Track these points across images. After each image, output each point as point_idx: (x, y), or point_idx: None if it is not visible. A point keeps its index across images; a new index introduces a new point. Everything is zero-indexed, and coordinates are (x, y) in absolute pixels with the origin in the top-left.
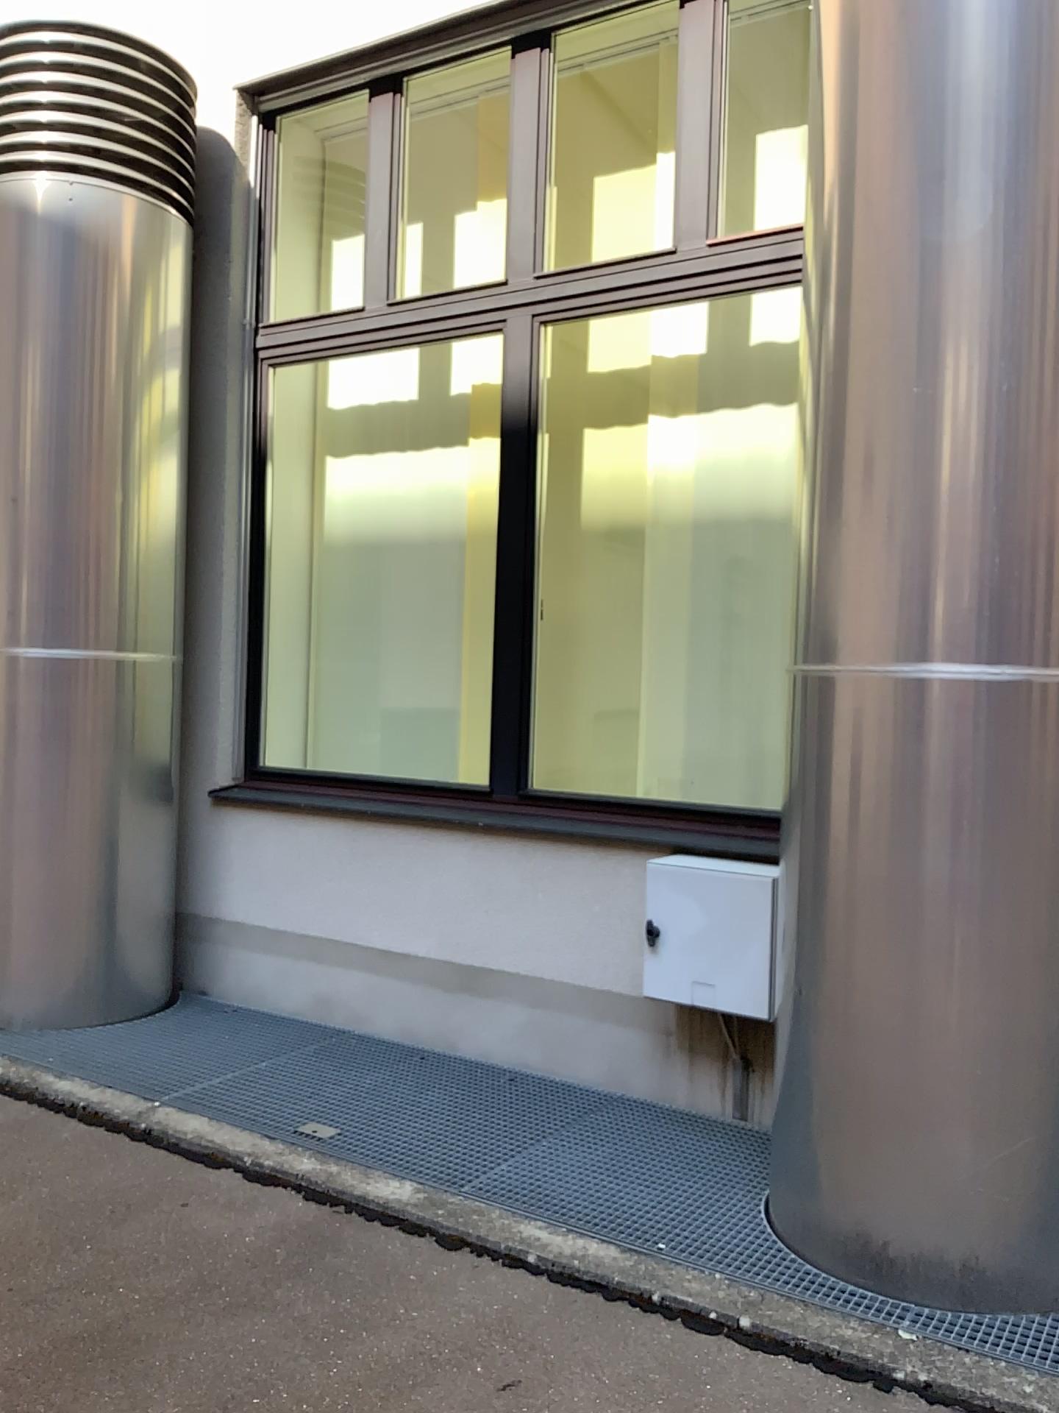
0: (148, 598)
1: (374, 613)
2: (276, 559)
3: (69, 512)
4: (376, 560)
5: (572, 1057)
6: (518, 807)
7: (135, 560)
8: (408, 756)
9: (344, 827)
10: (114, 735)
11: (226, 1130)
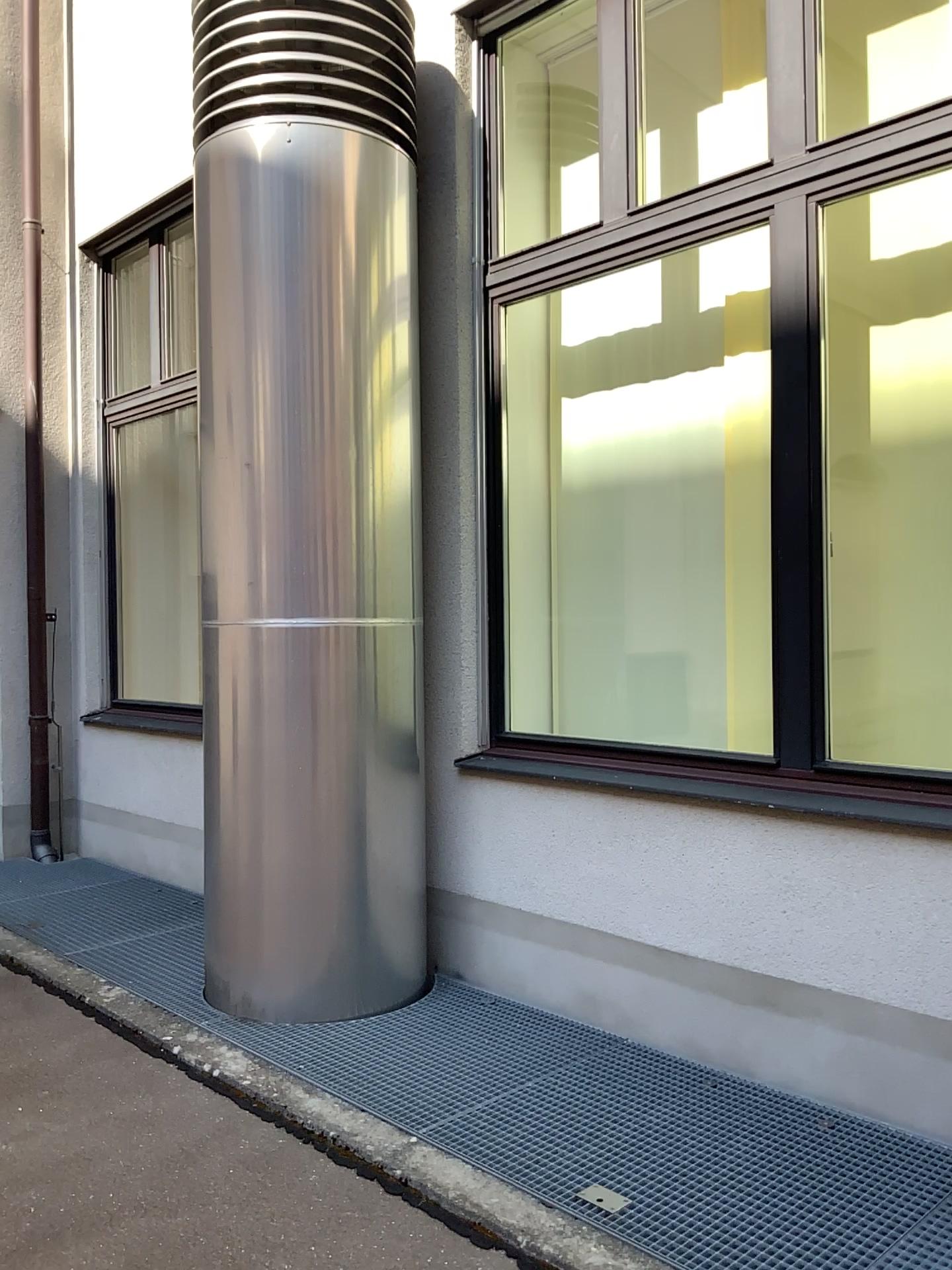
0: (382, 557)
1: (621, 562)
2: (513, 509)
3: (299, 470)
4: (621, 503)
5: (903, 1099)
6: (816, 784)
7: (367, 517)
8: (666, 717)
9: (601, 802)
10: (353, 706)
11: (489, 1191)
